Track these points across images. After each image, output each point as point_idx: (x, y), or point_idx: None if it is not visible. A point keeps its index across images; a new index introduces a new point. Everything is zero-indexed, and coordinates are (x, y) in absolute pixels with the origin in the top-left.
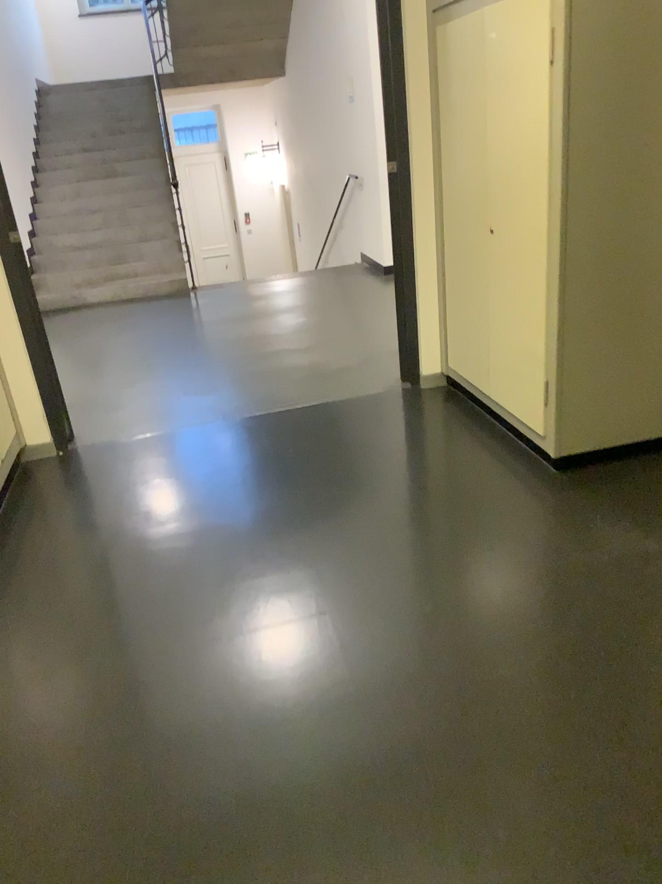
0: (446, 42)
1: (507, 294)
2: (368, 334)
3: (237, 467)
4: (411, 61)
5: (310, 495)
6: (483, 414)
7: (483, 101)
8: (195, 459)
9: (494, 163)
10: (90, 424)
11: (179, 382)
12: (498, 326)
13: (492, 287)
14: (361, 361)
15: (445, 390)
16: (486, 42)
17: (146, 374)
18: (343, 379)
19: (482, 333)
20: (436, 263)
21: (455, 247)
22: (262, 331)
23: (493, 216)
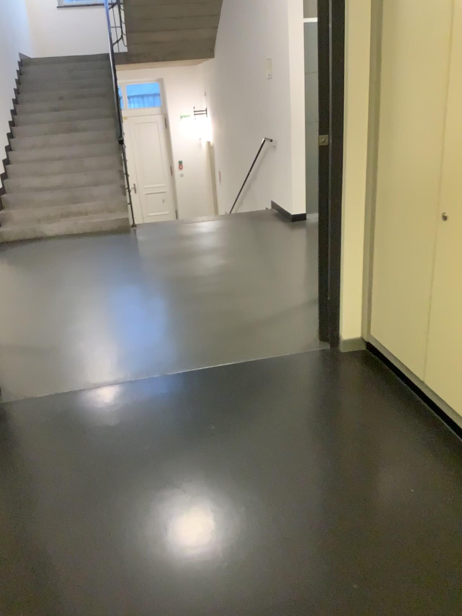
0: (397, 14)
1: (461, 289)
2: (282, 282)
3: (157, 447)
4: (351, 36)
5: (235, 501)
6: (410, 392)
7: (447, 76)
8: (115, 432)
9: (456, 145)
10: (19, 374)
11: (111, 326)
12: (443, 318)
13: (437, 276)
14: (279, 313)
15: (364, 356)
16: (460, 9)
17: (82, 314)
18: (263, 333)
19: (419, 318)
20: (363, 236)
21: (389, 225)
22: (188, 273)
23: (448, 203)
